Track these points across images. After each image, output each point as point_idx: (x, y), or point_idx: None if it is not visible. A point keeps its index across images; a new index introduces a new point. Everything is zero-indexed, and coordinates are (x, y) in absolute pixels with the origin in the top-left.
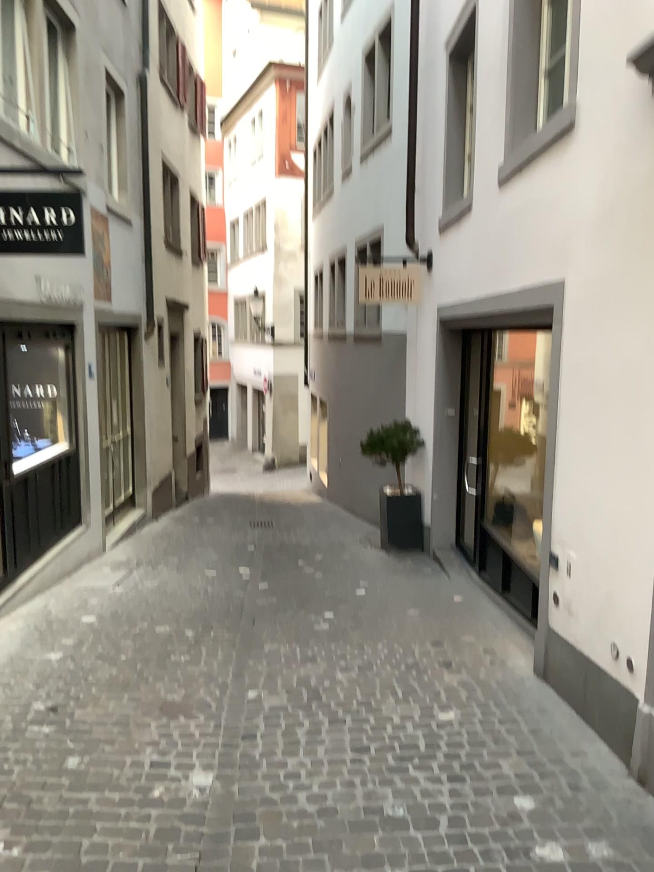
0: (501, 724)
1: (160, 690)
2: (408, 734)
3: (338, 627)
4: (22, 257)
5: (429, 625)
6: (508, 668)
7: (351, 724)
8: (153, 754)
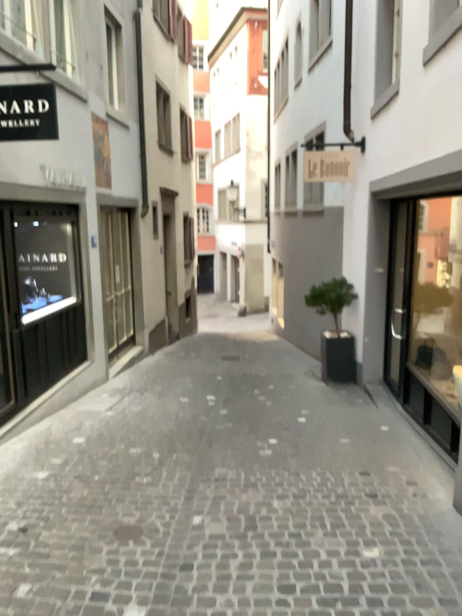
0: (424, 568)
1: (117, 513)
2: (332, 575)
3: (278, 455)
4: (5, 142)
5: (357, 455)
6: (430, 504)
7: (279, 560)
8: (95, 585)
